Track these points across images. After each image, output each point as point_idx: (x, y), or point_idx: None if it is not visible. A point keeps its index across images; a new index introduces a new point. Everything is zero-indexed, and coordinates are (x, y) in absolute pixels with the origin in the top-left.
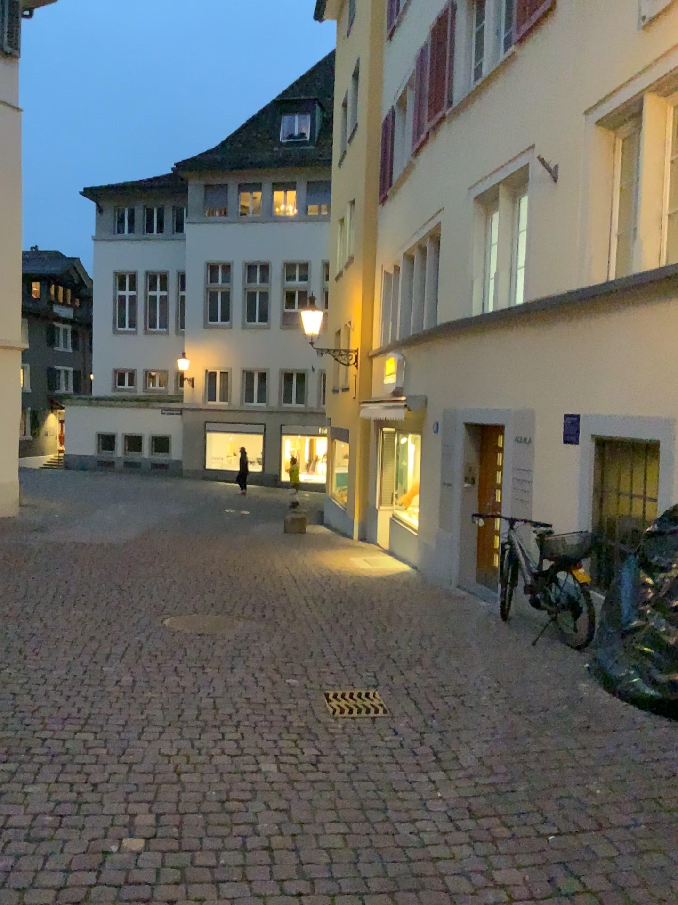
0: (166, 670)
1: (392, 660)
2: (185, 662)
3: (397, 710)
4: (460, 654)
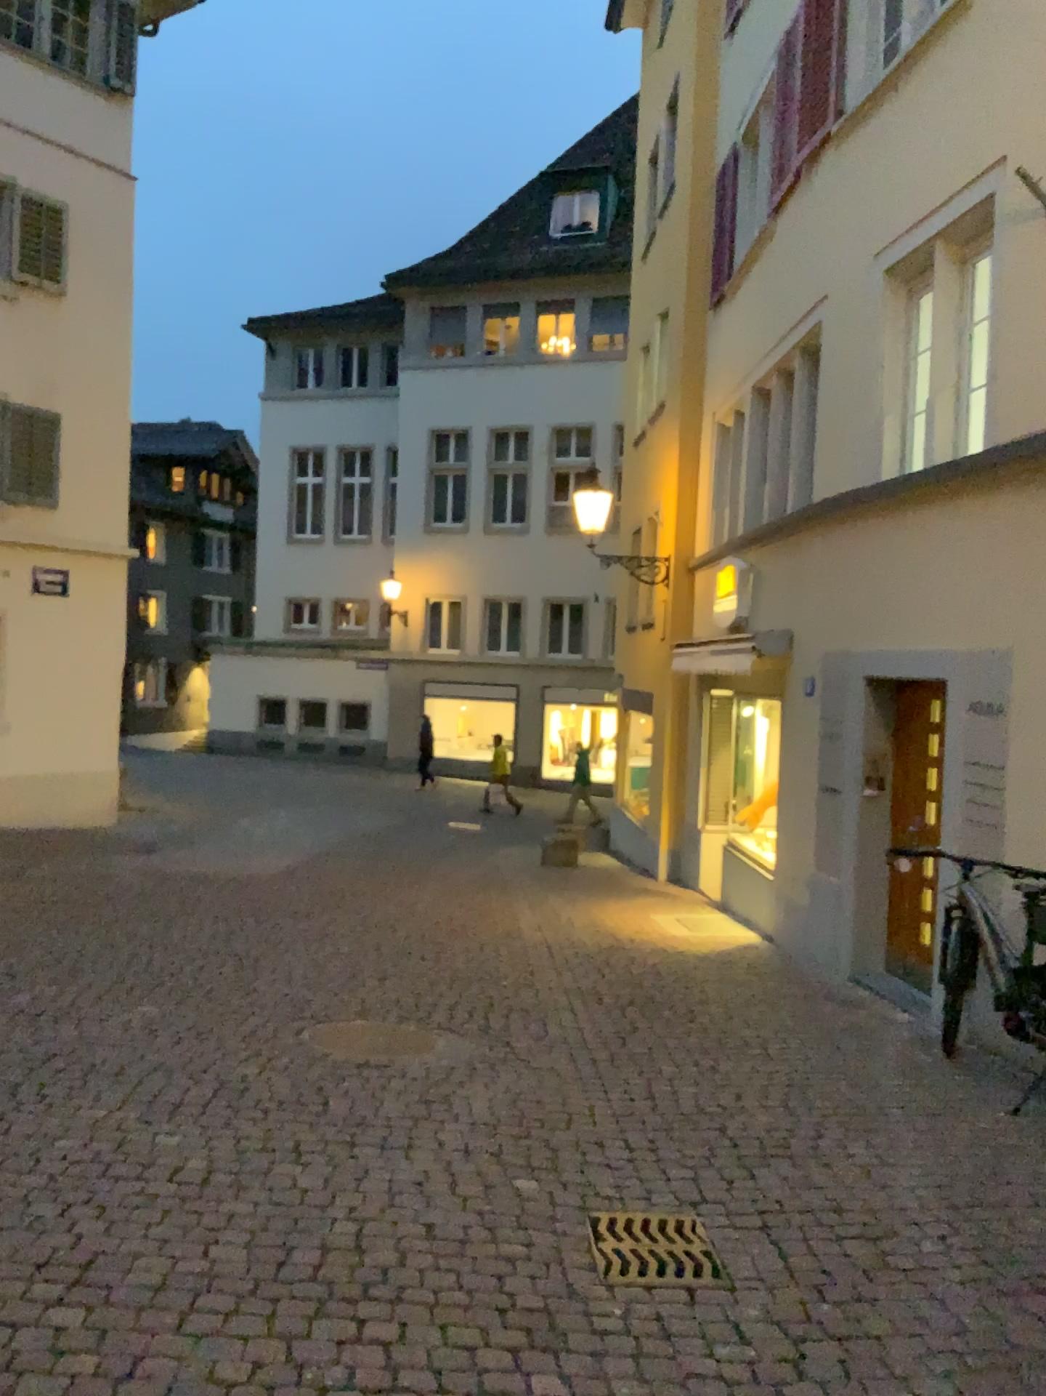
0: (273, 1152)
1: (729, 1142)
2: (317, 1132)
3: (743, 1277)
4: (870, 1136)
